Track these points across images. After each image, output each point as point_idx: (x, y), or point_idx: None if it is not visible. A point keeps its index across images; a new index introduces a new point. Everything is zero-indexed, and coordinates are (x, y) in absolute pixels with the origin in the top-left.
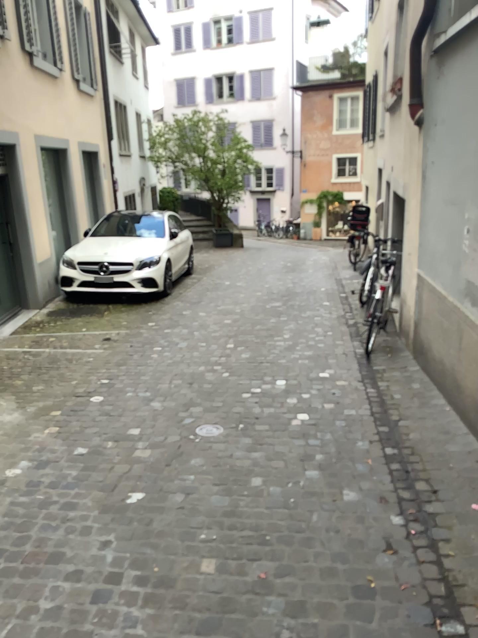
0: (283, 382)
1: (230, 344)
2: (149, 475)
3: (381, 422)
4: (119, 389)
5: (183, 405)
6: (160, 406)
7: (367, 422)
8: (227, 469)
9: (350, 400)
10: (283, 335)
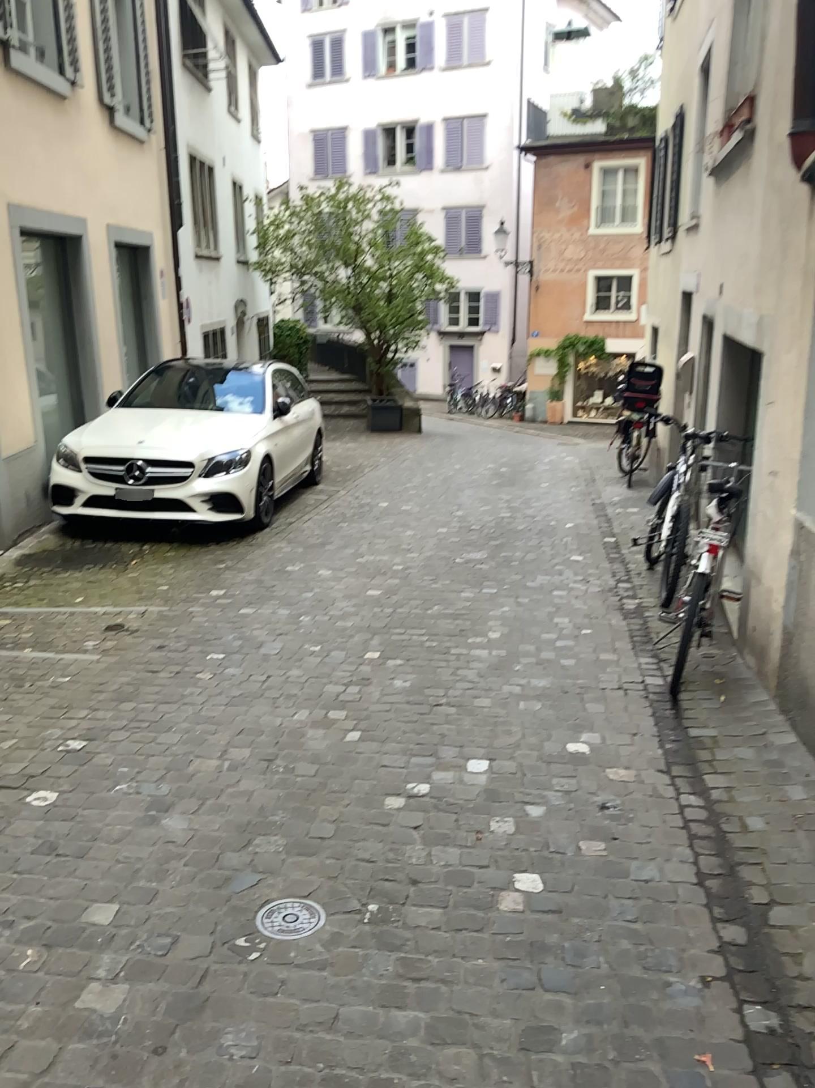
0: (482, 763)
1: (373, 653)
2: (105, 1084)
3: (723, 908)
4: (104, 770)
5: (243, 827)
6: (188, 829)
7: (689, 905)
8: (319, 1072)
9: (642, 827)
10: (488, 633)
